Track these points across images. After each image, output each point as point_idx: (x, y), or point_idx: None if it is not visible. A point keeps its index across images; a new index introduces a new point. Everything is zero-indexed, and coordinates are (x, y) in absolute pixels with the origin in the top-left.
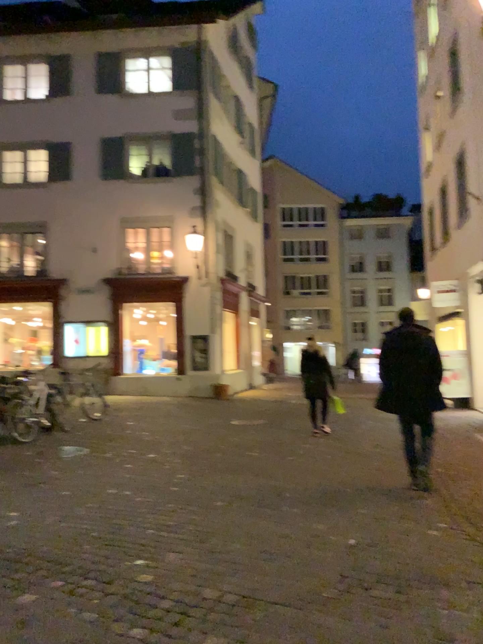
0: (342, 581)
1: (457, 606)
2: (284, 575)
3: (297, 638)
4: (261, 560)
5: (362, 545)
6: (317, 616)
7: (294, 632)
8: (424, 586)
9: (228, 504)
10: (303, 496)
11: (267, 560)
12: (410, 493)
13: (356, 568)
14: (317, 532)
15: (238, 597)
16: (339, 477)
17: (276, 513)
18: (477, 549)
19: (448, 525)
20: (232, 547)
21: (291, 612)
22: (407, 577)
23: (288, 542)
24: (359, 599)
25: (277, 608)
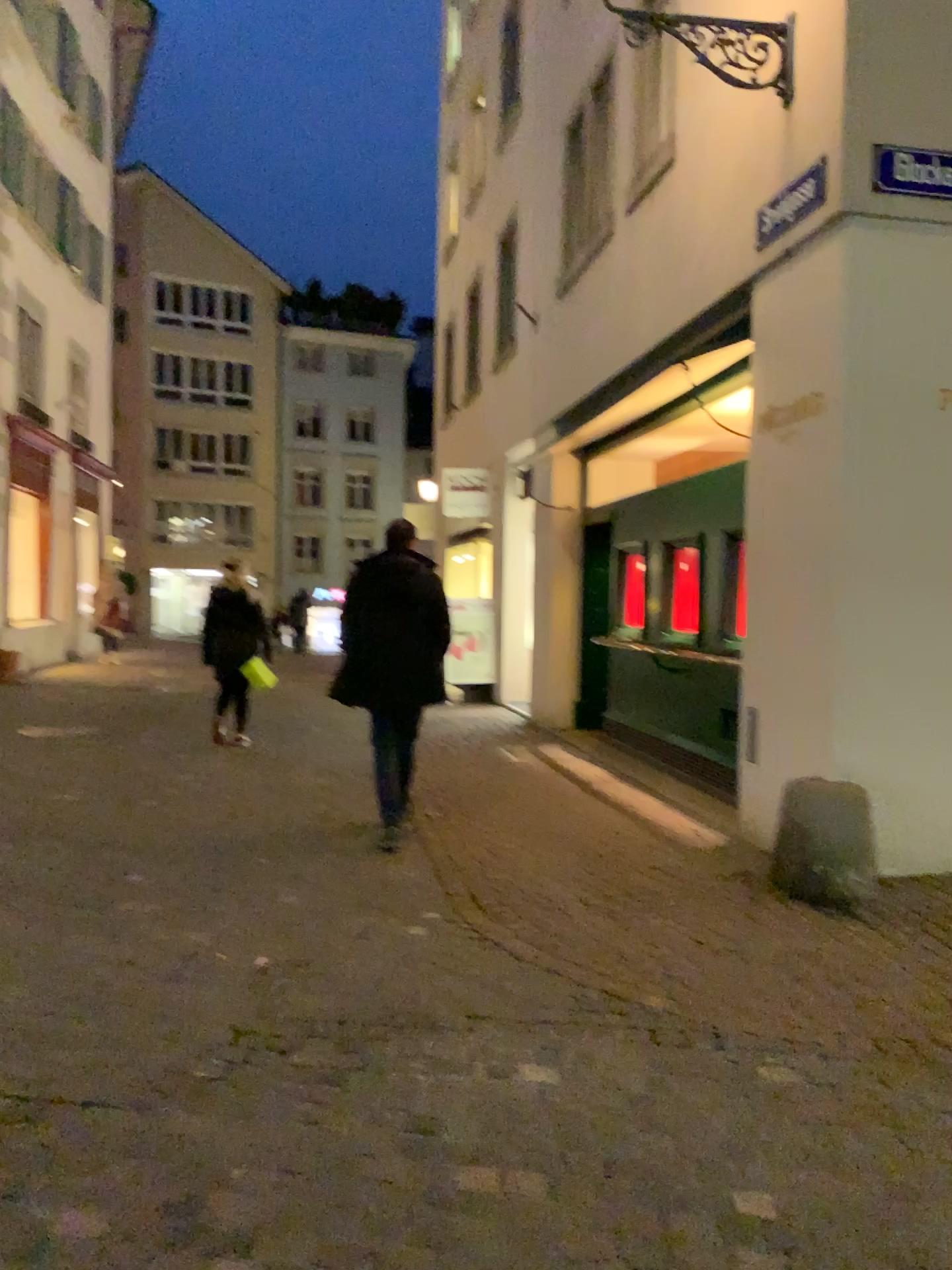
0: (241, 1043)
1: (455, 1064)
2: (119, 1044)
3: (138, 1171)
4: (68, 1018)
5: (286, 967)
6: (186, 1119)
7: (133, 1160)
8: (399, 1034)
9: (2, 904)
10: (171, 878)
11: (84, 1015)
12: (381, 861)
13: (270, 1013)
14: (196, 948)
15: (10, 1102)
16: (247, 838)
17: (110, 917)
18: (494, 956)
19: (446, 917)
20: (4, 996)
21: (129, 1119)
22: (367, 1020)
23: (134, 974)
24: (274, 1073)
25: (99, 1114)
